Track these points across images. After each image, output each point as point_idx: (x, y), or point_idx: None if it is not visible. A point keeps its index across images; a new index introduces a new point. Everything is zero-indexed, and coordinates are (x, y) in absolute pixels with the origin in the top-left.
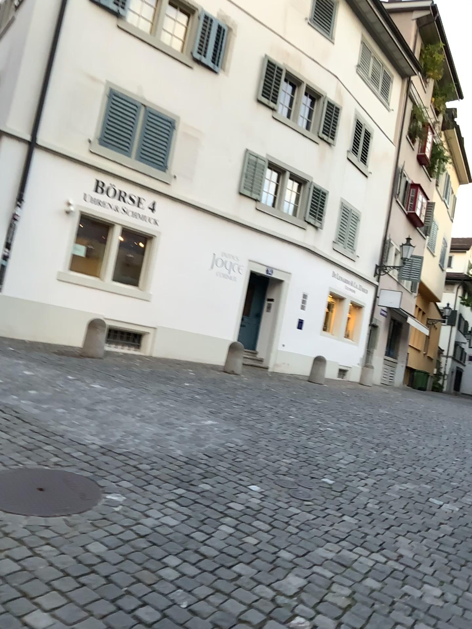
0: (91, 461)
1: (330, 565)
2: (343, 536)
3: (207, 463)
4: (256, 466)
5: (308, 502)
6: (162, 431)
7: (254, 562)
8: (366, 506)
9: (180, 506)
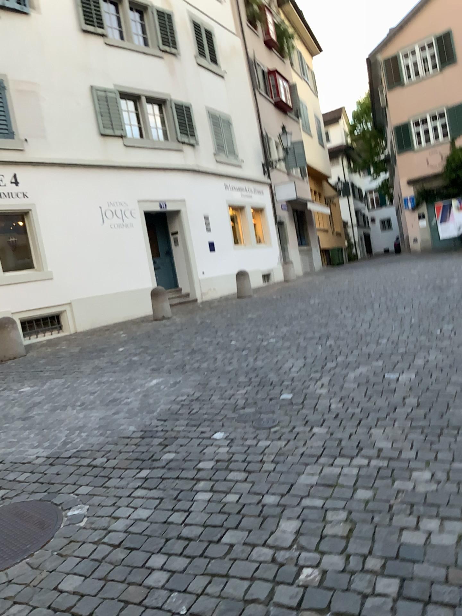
0: (40, 479)
1: (317, 490)
2: (320, 450)
3: (164, 428)
4: (213, 410)
5: (275, 428)
6: (108, 411)
7: (242, 522)
8: (331, 408)
9: (148, 490)
